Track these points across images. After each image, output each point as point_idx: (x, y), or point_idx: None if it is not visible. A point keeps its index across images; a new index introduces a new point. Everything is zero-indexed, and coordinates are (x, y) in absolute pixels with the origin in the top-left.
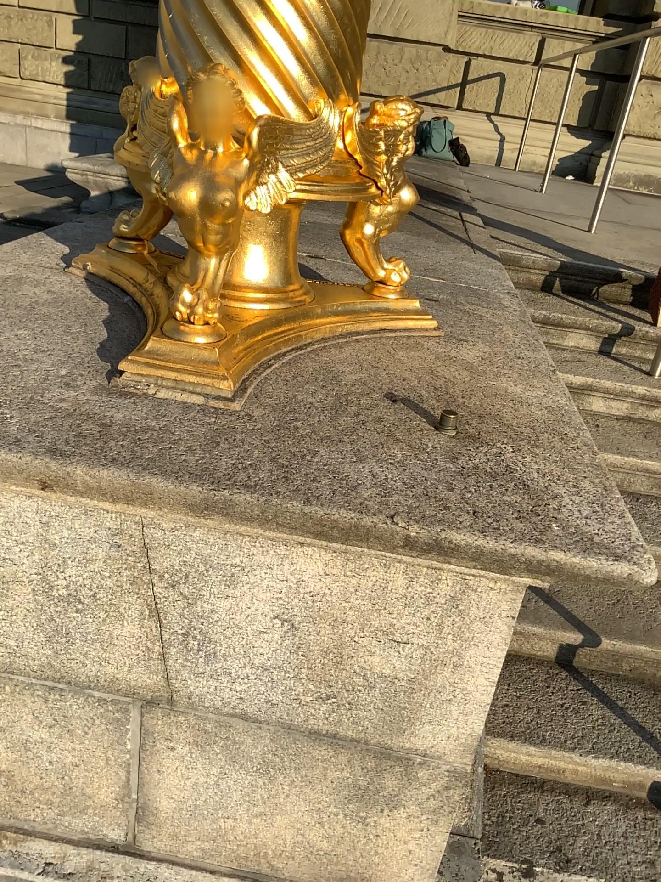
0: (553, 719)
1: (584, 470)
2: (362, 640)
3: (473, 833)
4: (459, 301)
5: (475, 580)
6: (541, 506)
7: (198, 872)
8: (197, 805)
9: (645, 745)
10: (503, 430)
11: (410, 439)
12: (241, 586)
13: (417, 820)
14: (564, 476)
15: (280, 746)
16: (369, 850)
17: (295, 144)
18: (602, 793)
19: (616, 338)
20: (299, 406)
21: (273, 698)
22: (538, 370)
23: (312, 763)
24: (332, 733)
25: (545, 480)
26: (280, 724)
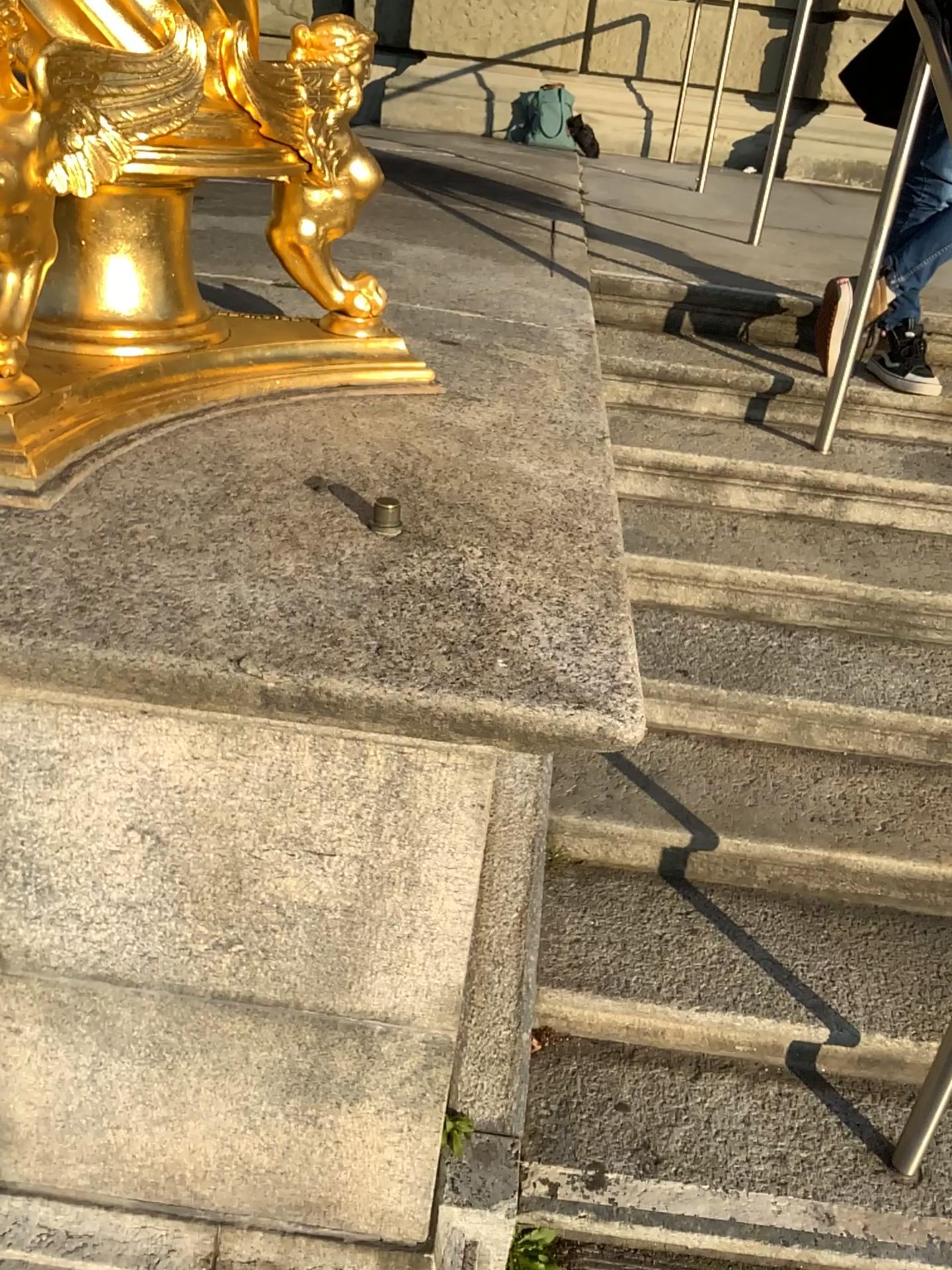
0: (641, 957)
1: (585, 579)
2: (262, 855)
3: (512, 1129)
4: (491, 344)
5: (413, 755)
6: (487, 635)
7: (85, 1209)
8: (68, 1111)
9: (774, 988)
10: (474, 527)
11: (314, 544)
12: (70, 782)
13: (389, 1116)
14: (547, 590)
15: (171, 1020)
16: (327, 1163)
17: (128, 87)
18: (715, 1060)
19: (766, 398)
20: (153, 502)
21: (147, 948)
22: (577, 439)
23: (223, 1042)
24: (244, 996)
25: (513, 596)
26: (166, 986)
